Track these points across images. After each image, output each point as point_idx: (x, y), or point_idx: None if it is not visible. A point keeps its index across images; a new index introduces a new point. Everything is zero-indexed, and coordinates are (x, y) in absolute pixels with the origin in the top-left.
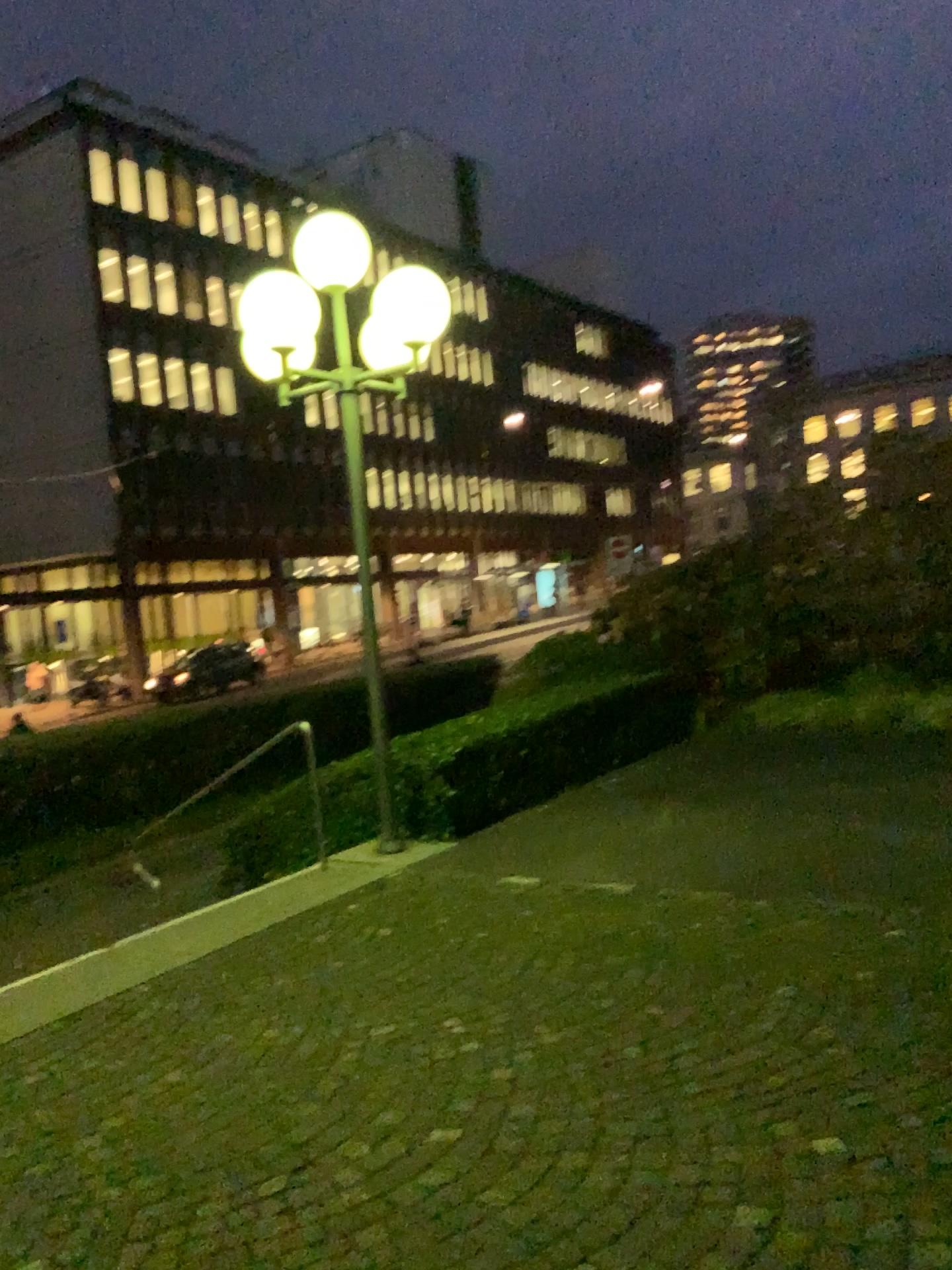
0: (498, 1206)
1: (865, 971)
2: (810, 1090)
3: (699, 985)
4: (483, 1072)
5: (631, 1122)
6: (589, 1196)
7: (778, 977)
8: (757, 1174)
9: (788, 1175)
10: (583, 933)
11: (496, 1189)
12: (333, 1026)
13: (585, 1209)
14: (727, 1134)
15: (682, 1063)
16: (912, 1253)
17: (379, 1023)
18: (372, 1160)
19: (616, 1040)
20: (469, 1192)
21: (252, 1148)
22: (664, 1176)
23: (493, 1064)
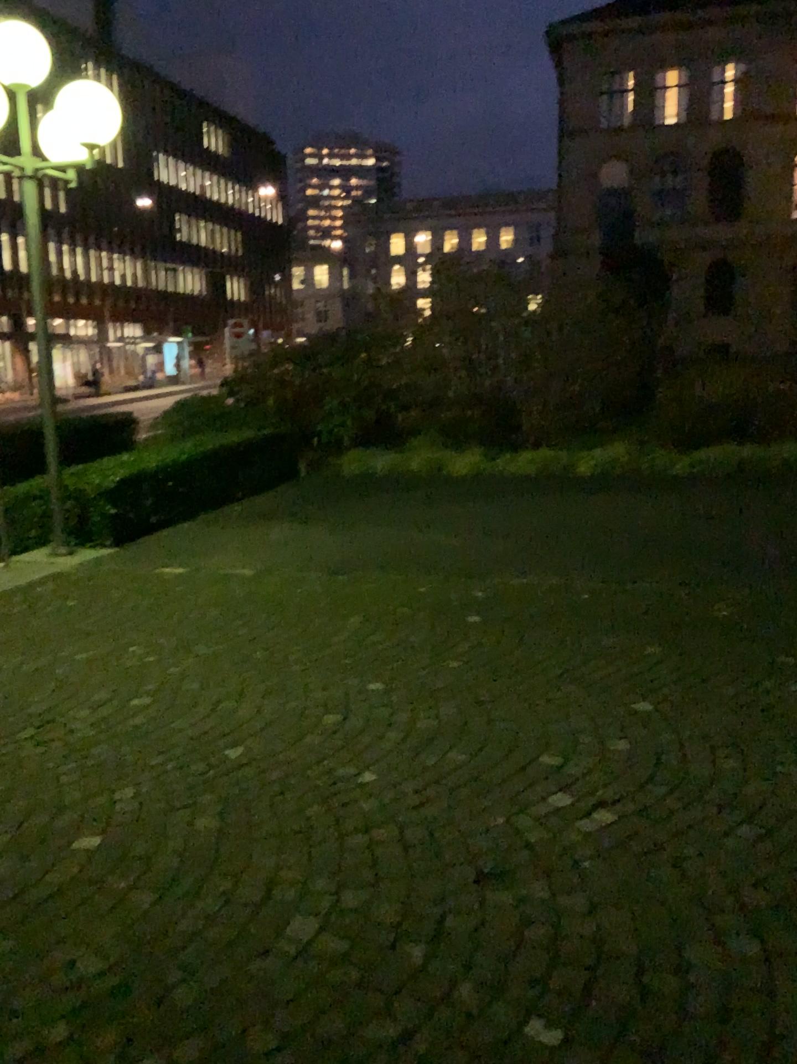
0: (181, 726)
1: (403, 607)
2: (367, 663)
3: (302, 619)
4: (163, 667)
5: (261, 683)
6: (237, 717)
7: (351, 612)
8: (335, 699)
9: (352, 698)
10: (223, 595)
11: (179, 719)
12: (48, 653)
13: (235, 723)
14: (318, 685)
15: (292, 655)
16: (414, 723)
17: (83, 648)
18: (95, 713)
19: (249, 648)
20: (162, 721)
21: (7, 715)
22: (282, 704)
23: (169, 664)
